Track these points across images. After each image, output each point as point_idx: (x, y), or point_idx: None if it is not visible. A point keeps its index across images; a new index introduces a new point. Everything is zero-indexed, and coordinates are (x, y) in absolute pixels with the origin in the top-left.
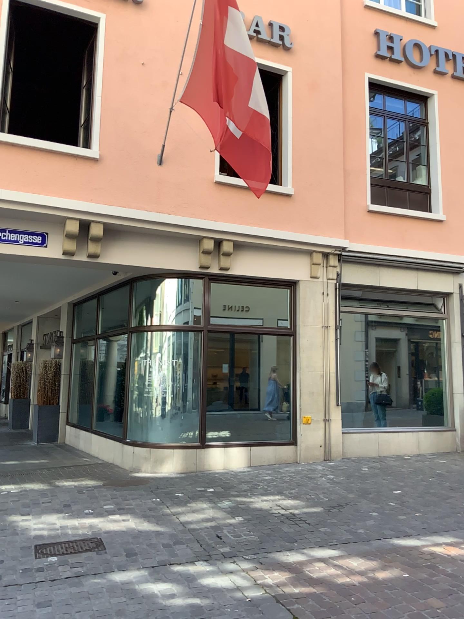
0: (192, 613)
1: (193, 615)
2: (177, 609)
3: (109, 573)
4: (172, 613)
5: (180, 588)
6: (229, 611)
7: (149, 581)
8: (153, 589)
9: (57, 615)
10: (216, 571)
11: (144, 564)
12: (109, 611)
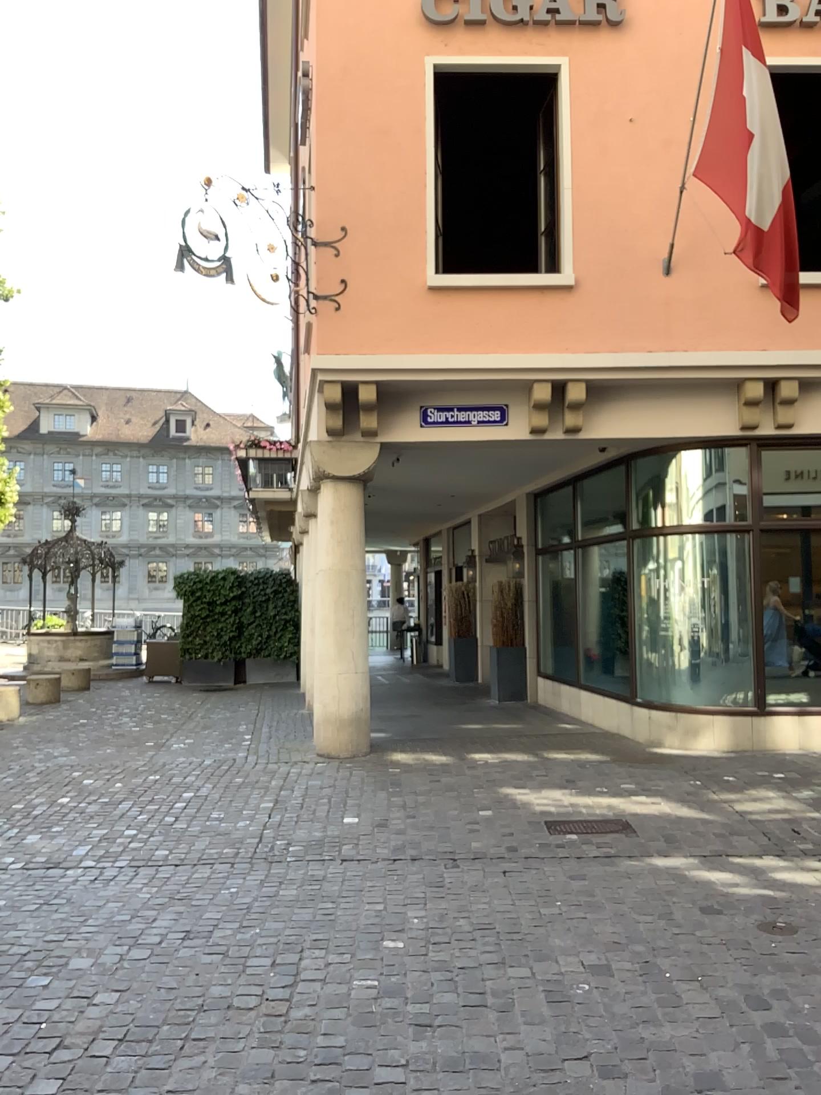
0: (764, 900)
1: (766, 902)
2: (743, 894)
3: (648, 854)
4: (738, 898)
5: (745, 876)
6: (815, 903)
7: (702, 866)
8: (709, 873)
9: (597, 885)
10: (794, 866)
11: (692, 849)
12: (658, 888)
